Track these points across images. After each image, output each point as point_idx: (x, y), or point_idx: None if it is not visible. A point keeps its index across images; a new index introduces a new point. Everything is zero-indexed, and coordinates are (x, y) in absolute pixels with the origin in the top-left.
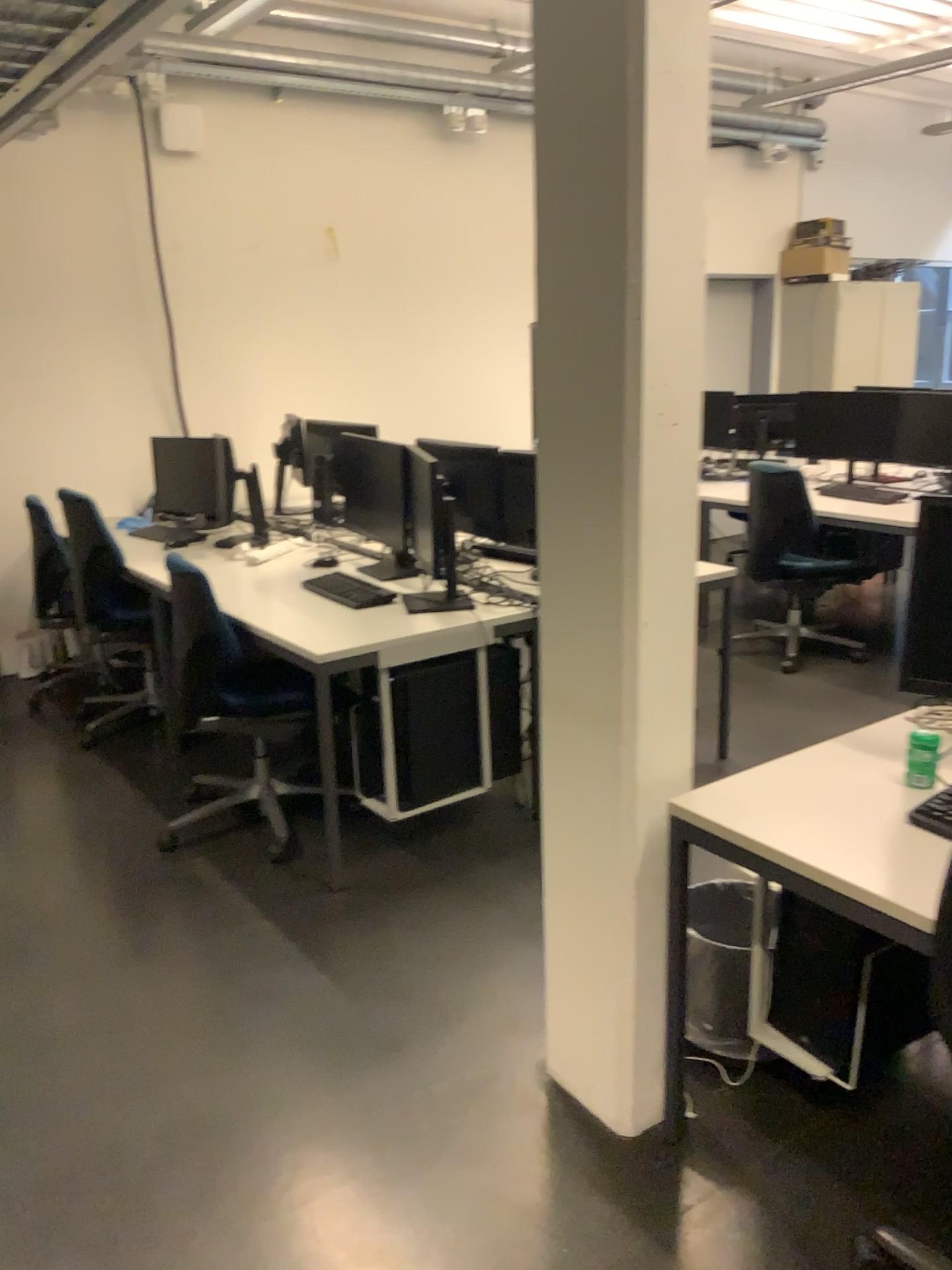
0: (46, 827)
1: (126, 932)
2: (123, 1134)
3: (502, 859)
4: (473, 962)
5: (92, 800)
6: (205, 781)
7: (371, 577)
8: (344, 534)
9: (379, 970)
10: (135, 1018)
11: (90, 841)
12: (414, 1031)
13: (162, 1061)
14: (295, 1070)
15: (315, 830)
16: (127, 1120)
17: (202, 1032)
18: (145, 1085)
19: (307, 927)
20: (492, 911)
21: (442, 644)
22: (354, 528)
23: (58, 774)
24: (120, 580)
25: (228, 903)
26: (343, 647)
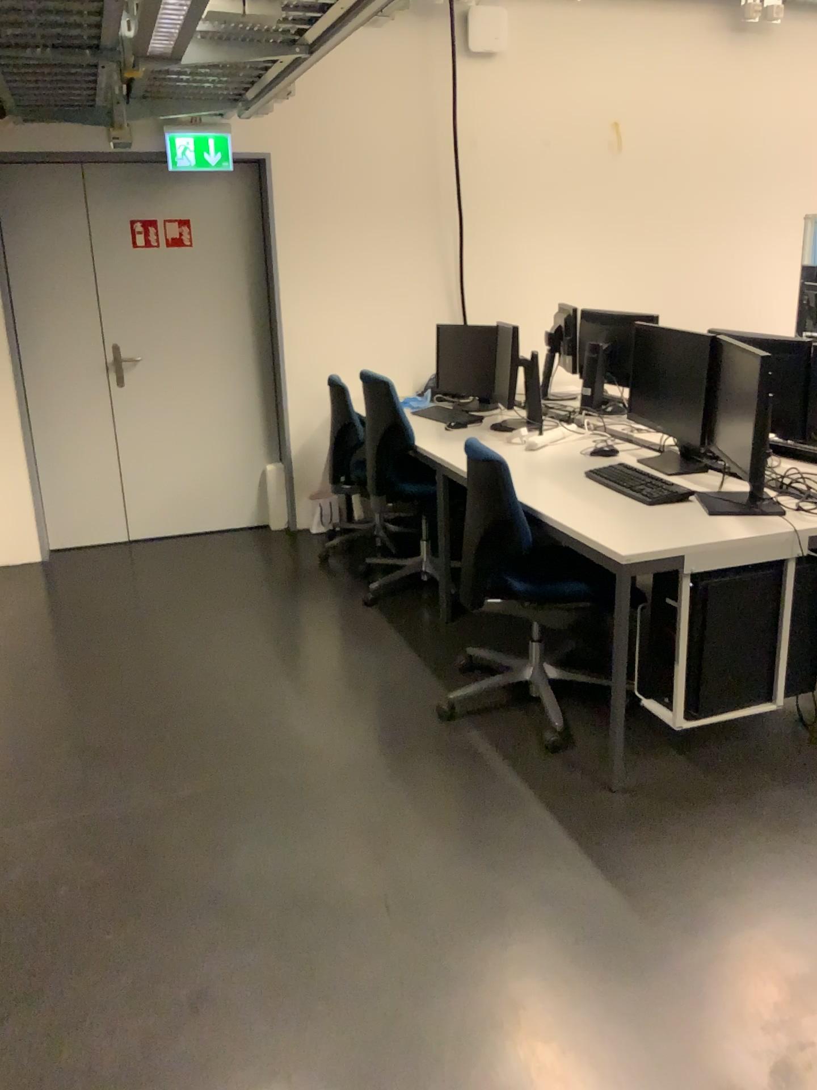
0: (336, 681)
1: (414, 807)
2: (423, 1044)
3: (793, 784)
4: (779, 908)
5: (375, 660)
6: (477, 654)
7: (657, 470)
8: (619, 423)
9: (674, 897)
10: (428, 907)
11: (375, 702)
12: (722, 983)
13: (457, 964)
14: (595, 1005)
15: (590, 722)
16: (426, 1027)
17: (495, 937)
18: (441, 988)
19: (590, 831)
20: (790, 845)
21: (751, 553)
22: (629, 418)
23: (345, 630)
24: (408, 456)
25: (509, 790)
26: (646, 548)
